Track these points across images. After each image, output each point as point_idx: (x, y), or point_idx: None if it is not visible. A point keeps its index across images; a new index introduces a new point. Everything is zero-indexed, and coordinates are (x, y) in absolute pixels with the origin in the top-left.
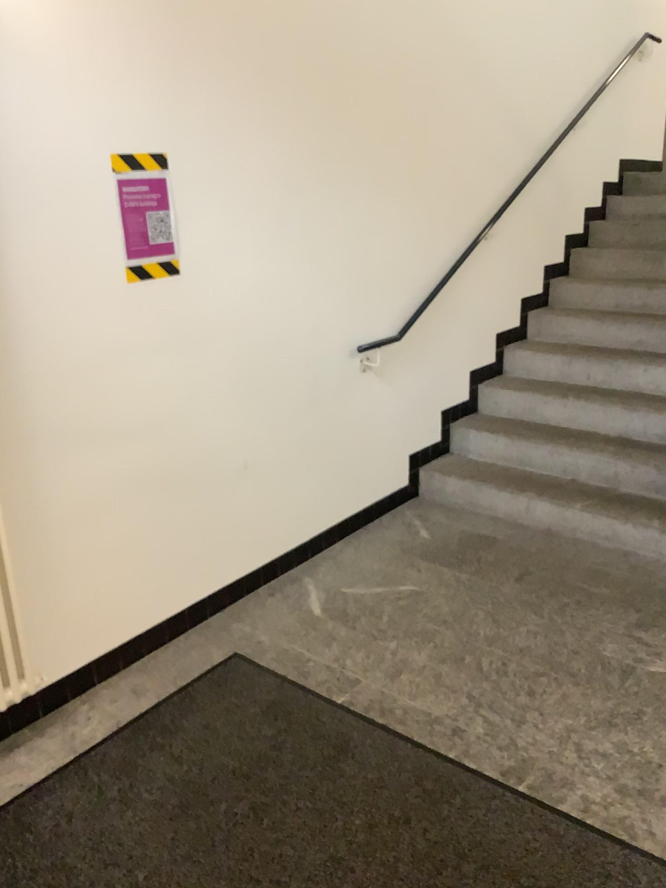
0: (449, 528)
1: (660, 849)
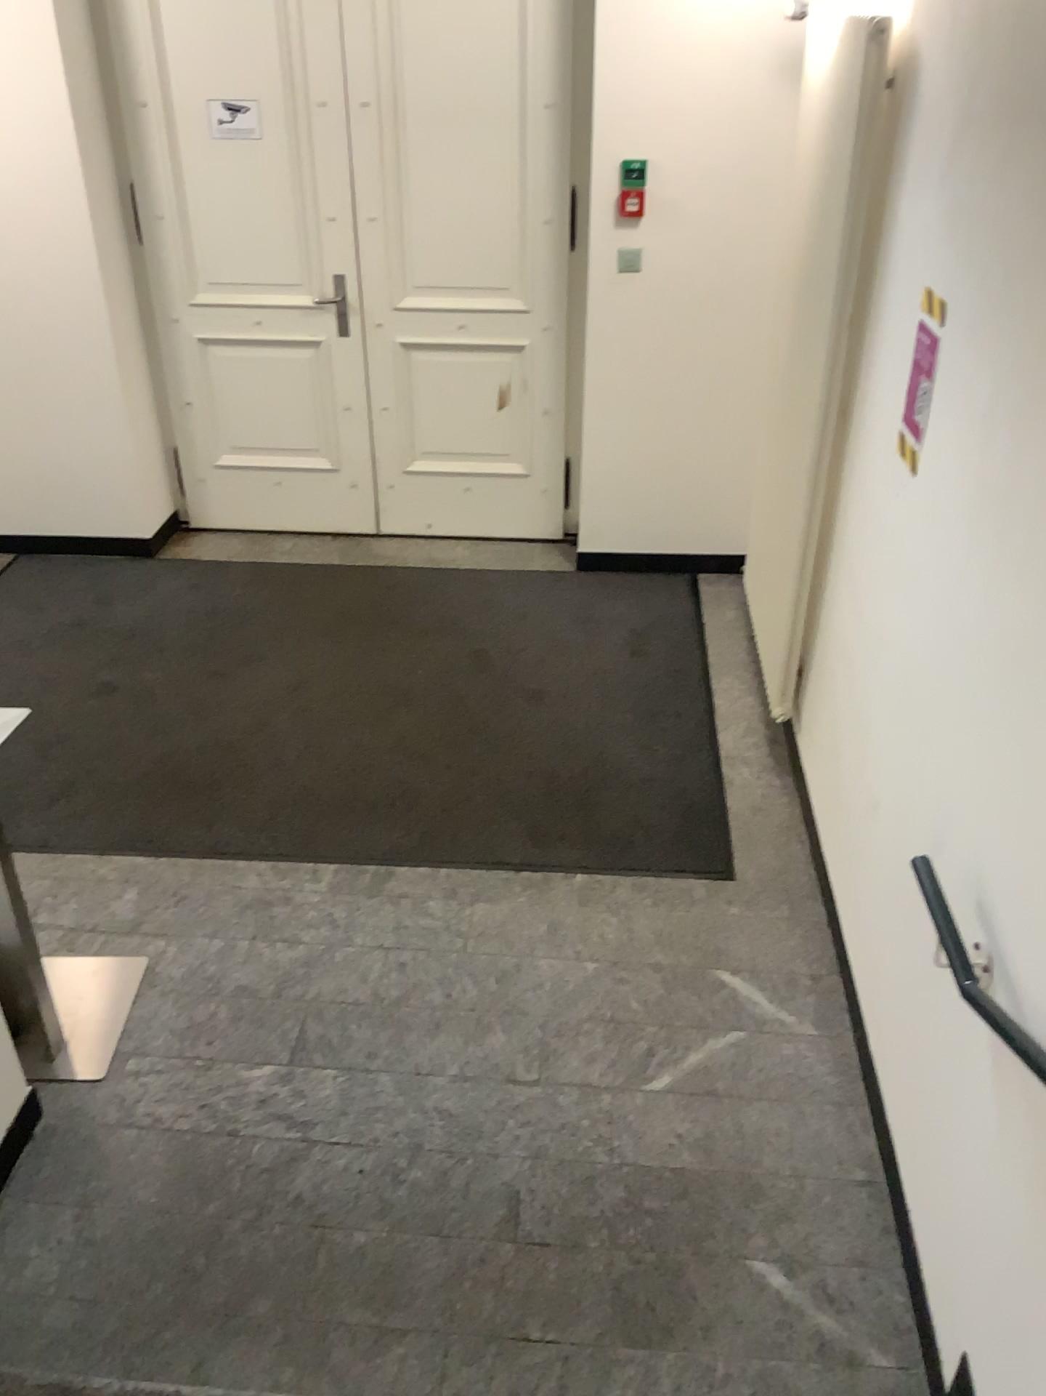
0: (755, 1336)
1: (255, 864)
